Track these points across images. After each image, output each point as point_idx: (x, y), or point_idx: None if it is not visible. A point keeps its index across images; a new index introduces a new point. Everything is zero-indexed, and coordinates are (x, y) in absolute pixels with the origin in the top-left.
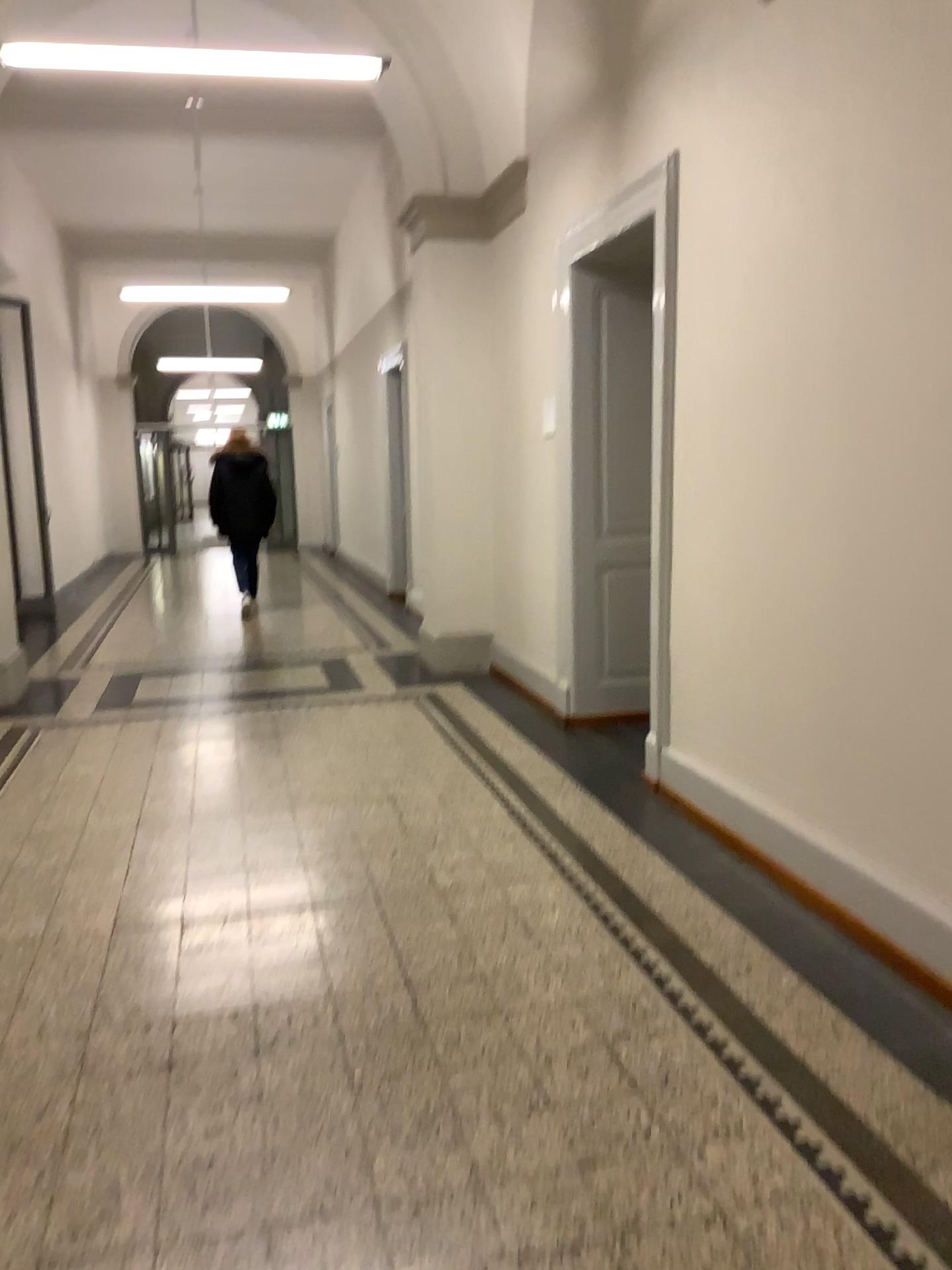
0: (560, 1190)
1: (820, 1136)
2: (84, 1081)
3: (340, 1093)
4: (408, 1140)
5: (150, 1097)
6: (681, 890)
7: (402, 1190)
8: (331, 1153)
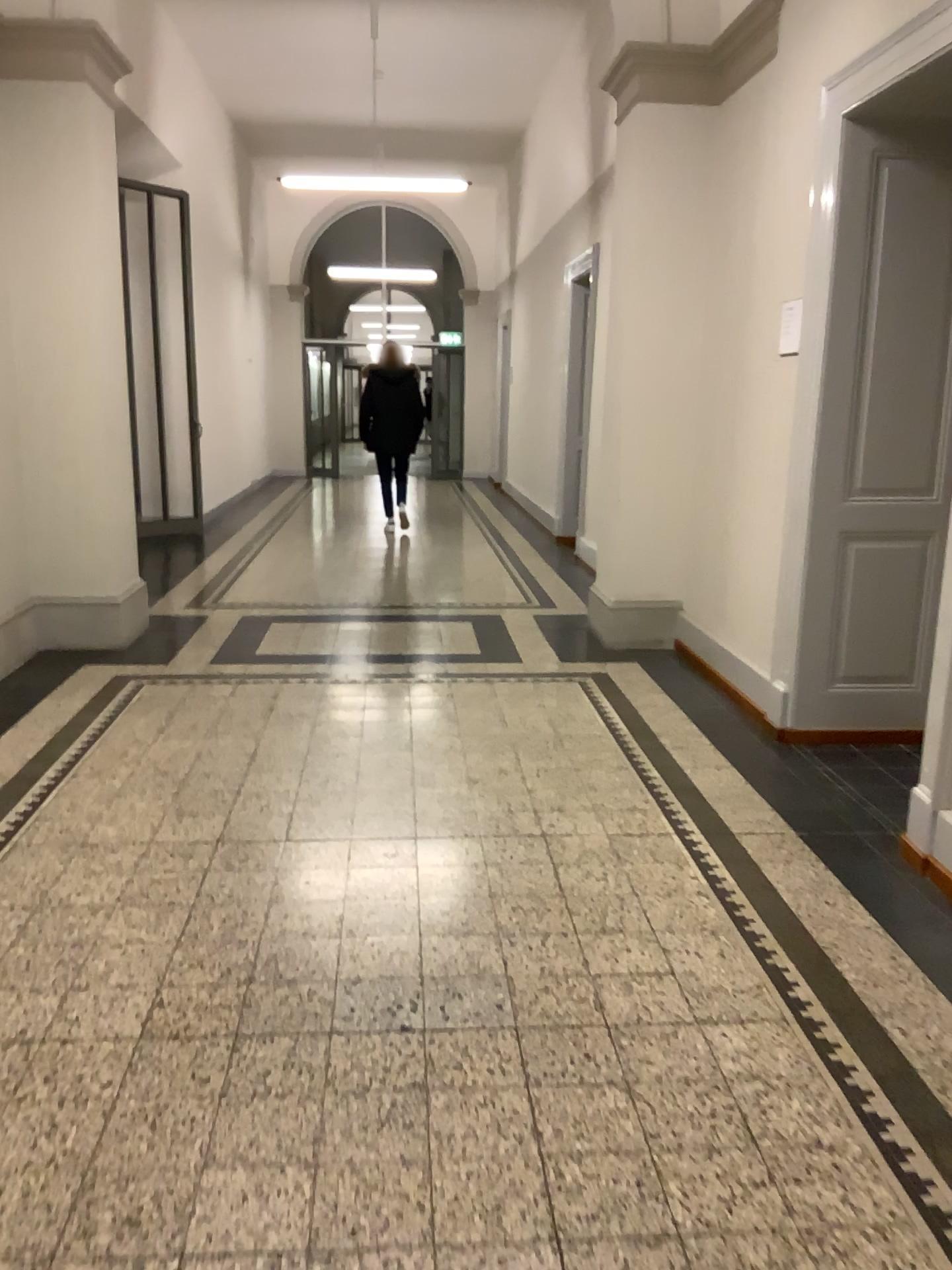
0: None
1: None
2: None
3: None
4: None
5: None
6: None
7: None
8: None
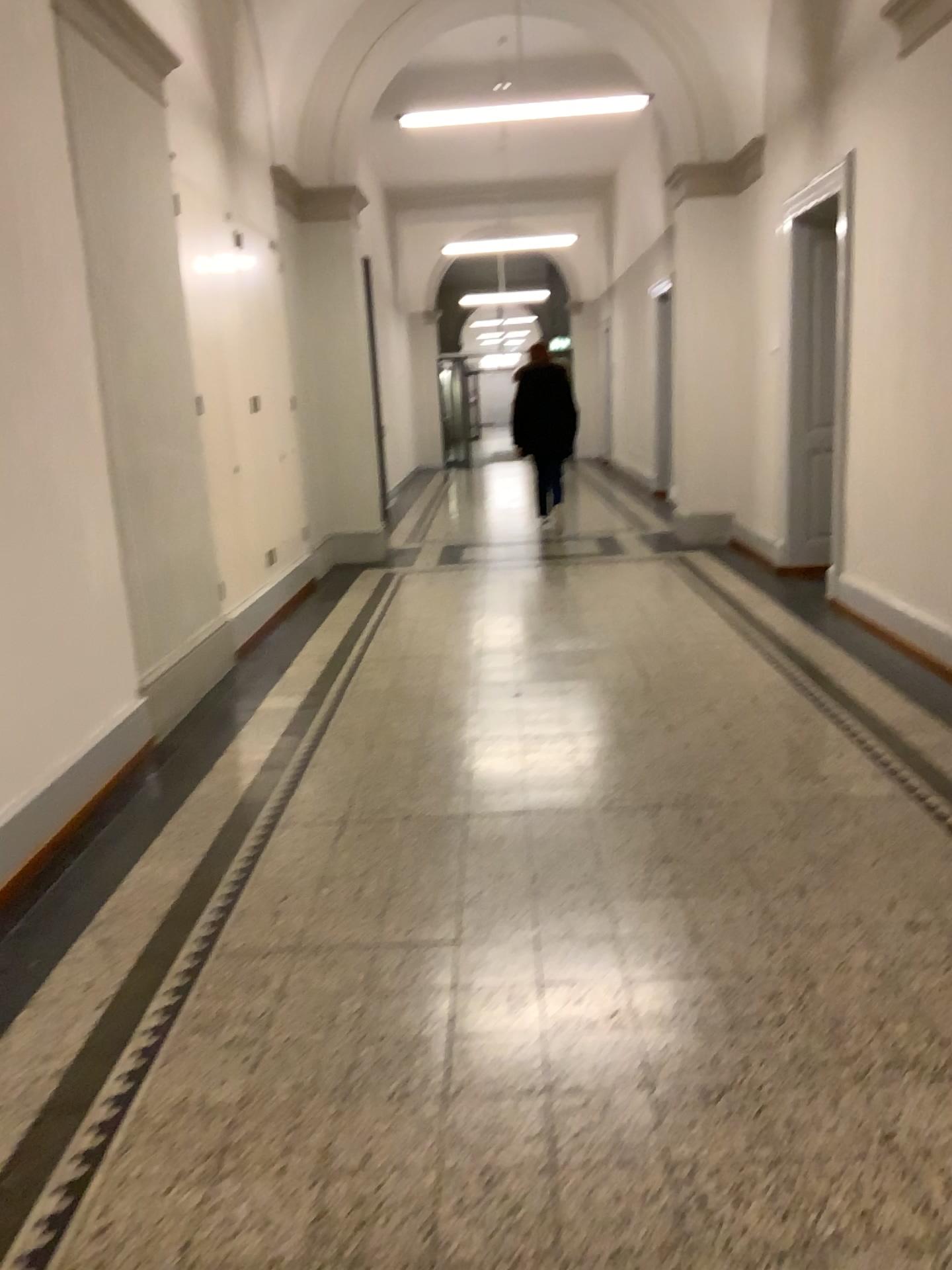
0: (712, 729)
1: (853, 721)
2: (479, 696)
3: (607, 704)
4: (640, 716)
5: (512, 701)
6: (822, 644)
7: (635, 727)
8: (602, 718)
